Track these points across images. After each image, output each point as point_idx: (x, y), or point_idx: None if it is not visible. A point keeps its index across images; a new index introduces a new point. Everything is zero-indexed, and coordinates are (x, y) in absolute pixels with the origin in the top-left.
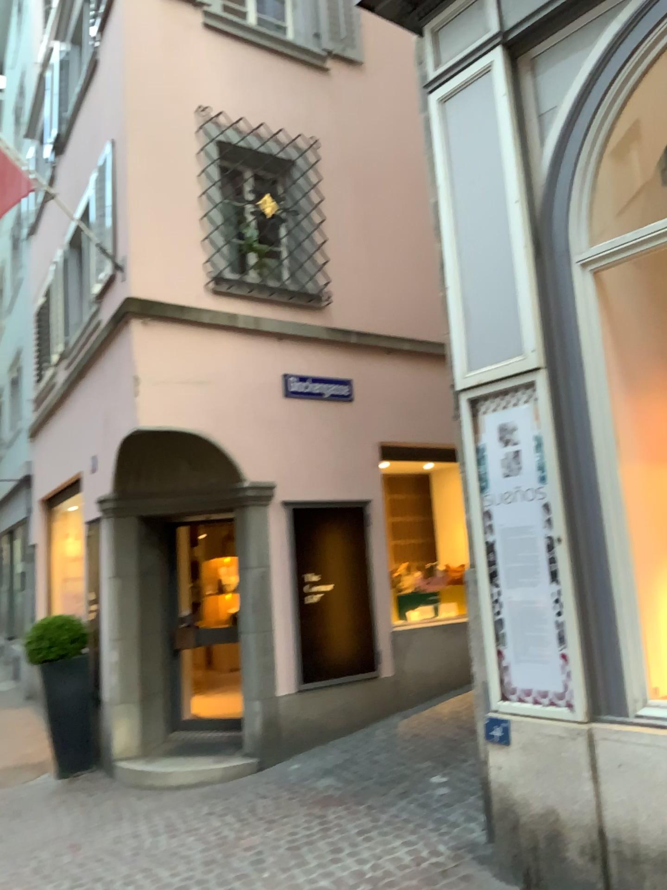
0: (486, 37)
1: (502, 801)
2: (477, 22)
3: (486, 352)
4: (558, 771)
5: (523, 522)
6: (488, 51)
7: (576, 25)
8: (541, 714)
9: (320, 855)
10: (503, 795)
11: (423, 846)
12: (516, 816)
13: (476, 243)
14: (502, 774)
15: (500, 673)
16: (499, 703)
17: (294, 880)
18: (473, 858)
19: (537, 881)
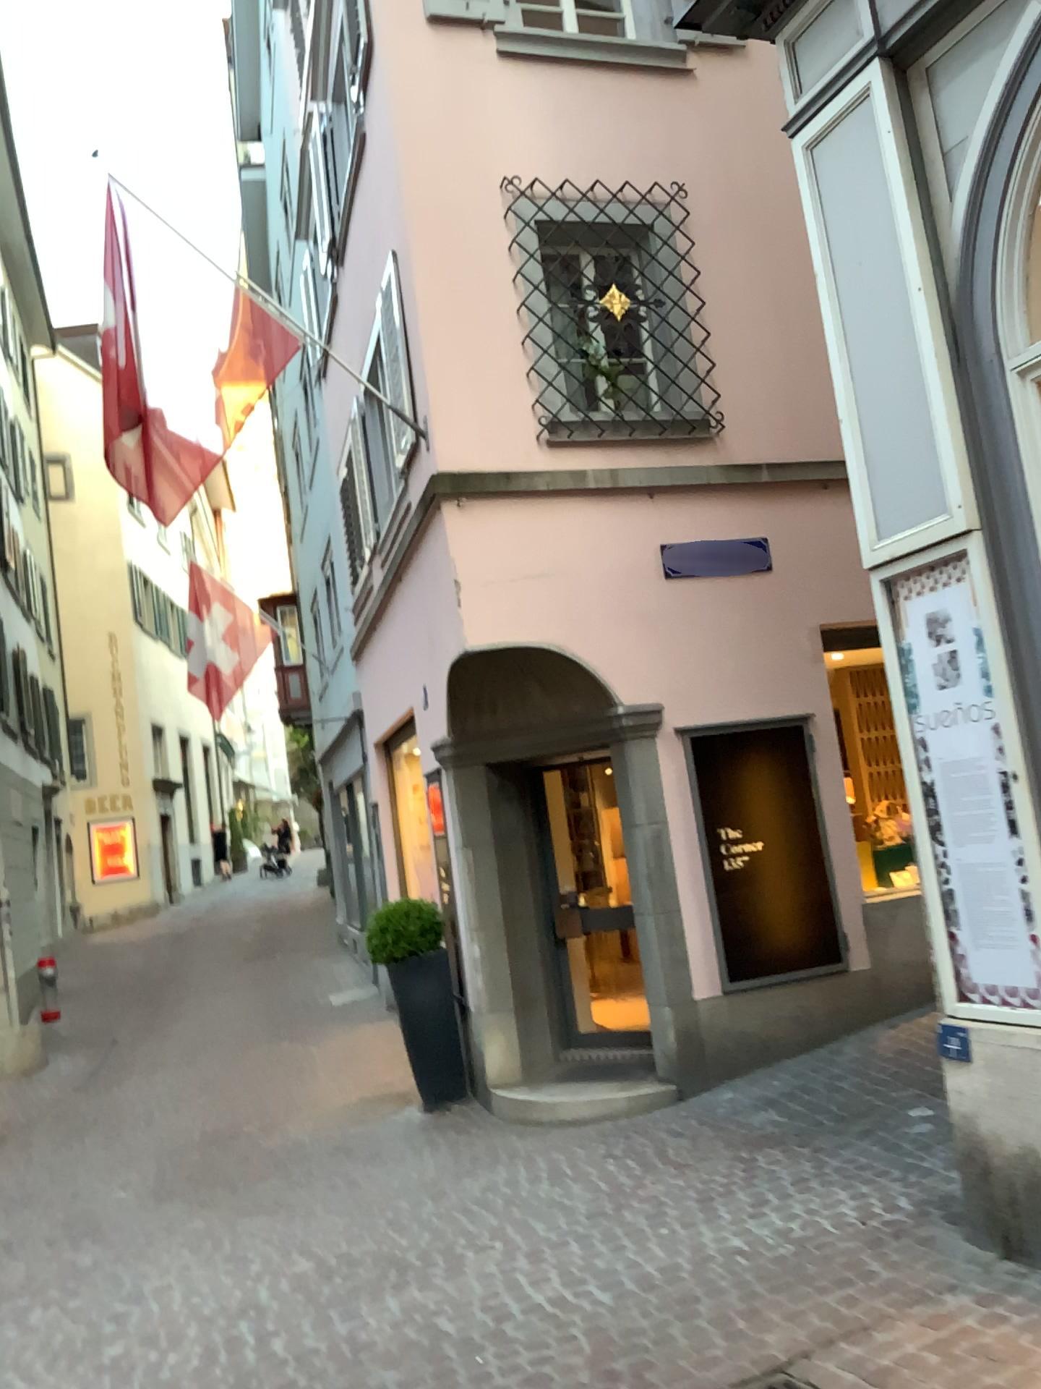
0: (856, 47)
1: (967, 1137)
2: (843, 26)
3: (897, 513)
4: (1033, 1097)
5: (966, 753)
6: (861, 68)
7: (980, 13)
8: (1008, 1019)
9: (734, 1207)
10: (967, 1129)
11: (875, 1198)
12: (985, 1158)
13: (869, 355)
14: (962, 1102)
15: (954, 964)
16: (954, 1006)
17: (694, 1236)
18: (941, 1215)
19: (1020, 1245)
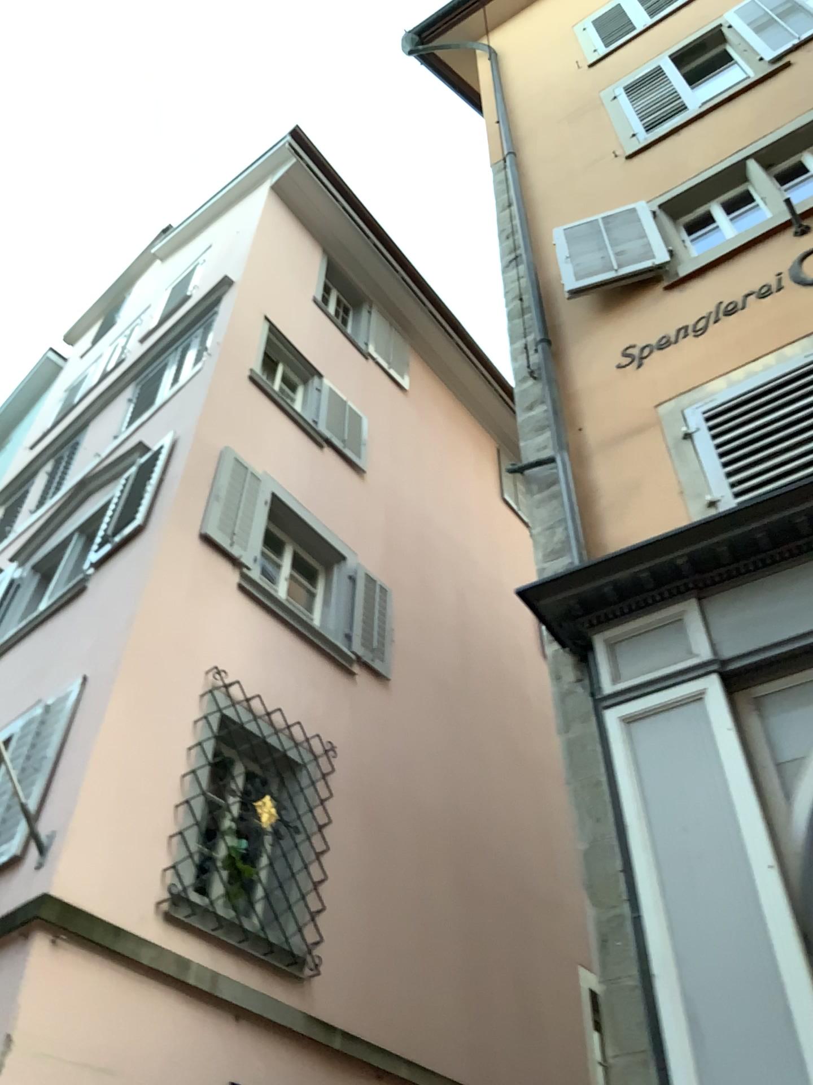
0: (699, 658)
1: None
2: (683, 641)
3: None
4: None
5: None
6: (703, 674)
7: None
8: None
9: None
10: None
11: None
12: None
13: (706, 913)
14: None
15: None
16: None
17: None
18: None
19: None
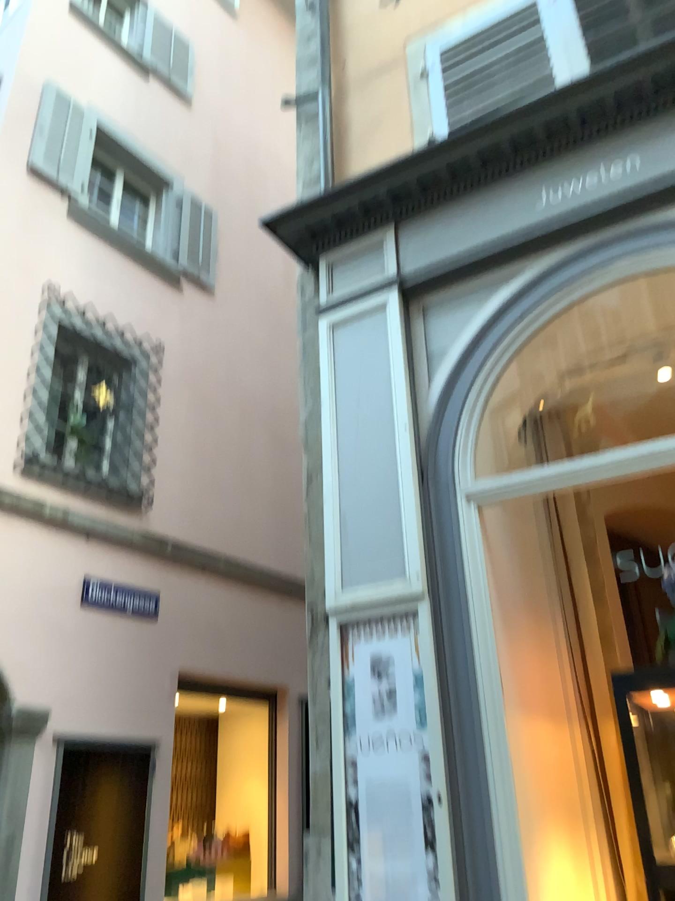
0: (386, 275)
1: None
2: (378, 262)
3: (364, 573)
4: None
5: (396, 775)
6: (387, 288)
7: (473, 283)
8: None
9: None
10: None
11: None
12: None
13: (360, 460)
14: None
15: None
16: None
17: None
18: None
19: None
